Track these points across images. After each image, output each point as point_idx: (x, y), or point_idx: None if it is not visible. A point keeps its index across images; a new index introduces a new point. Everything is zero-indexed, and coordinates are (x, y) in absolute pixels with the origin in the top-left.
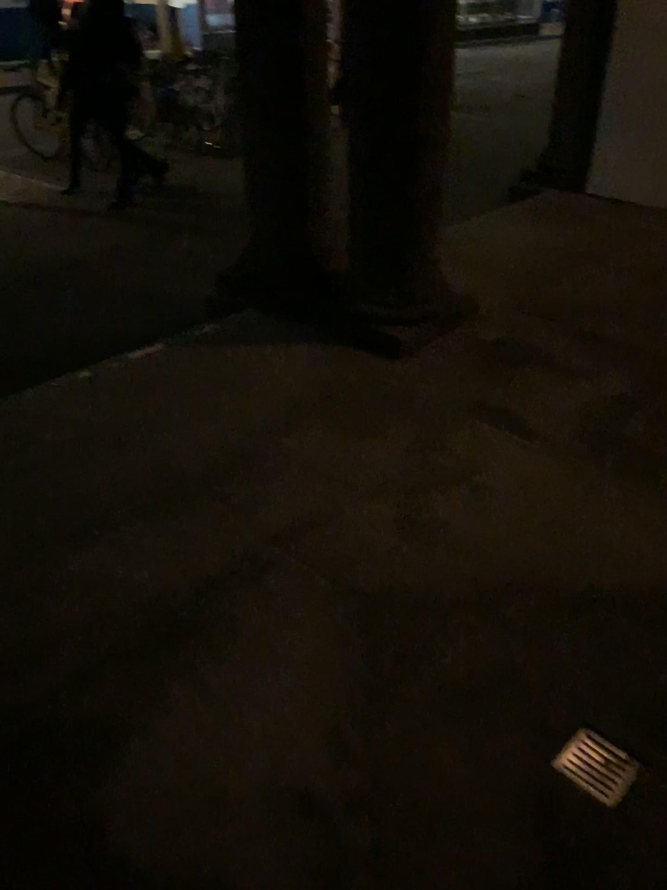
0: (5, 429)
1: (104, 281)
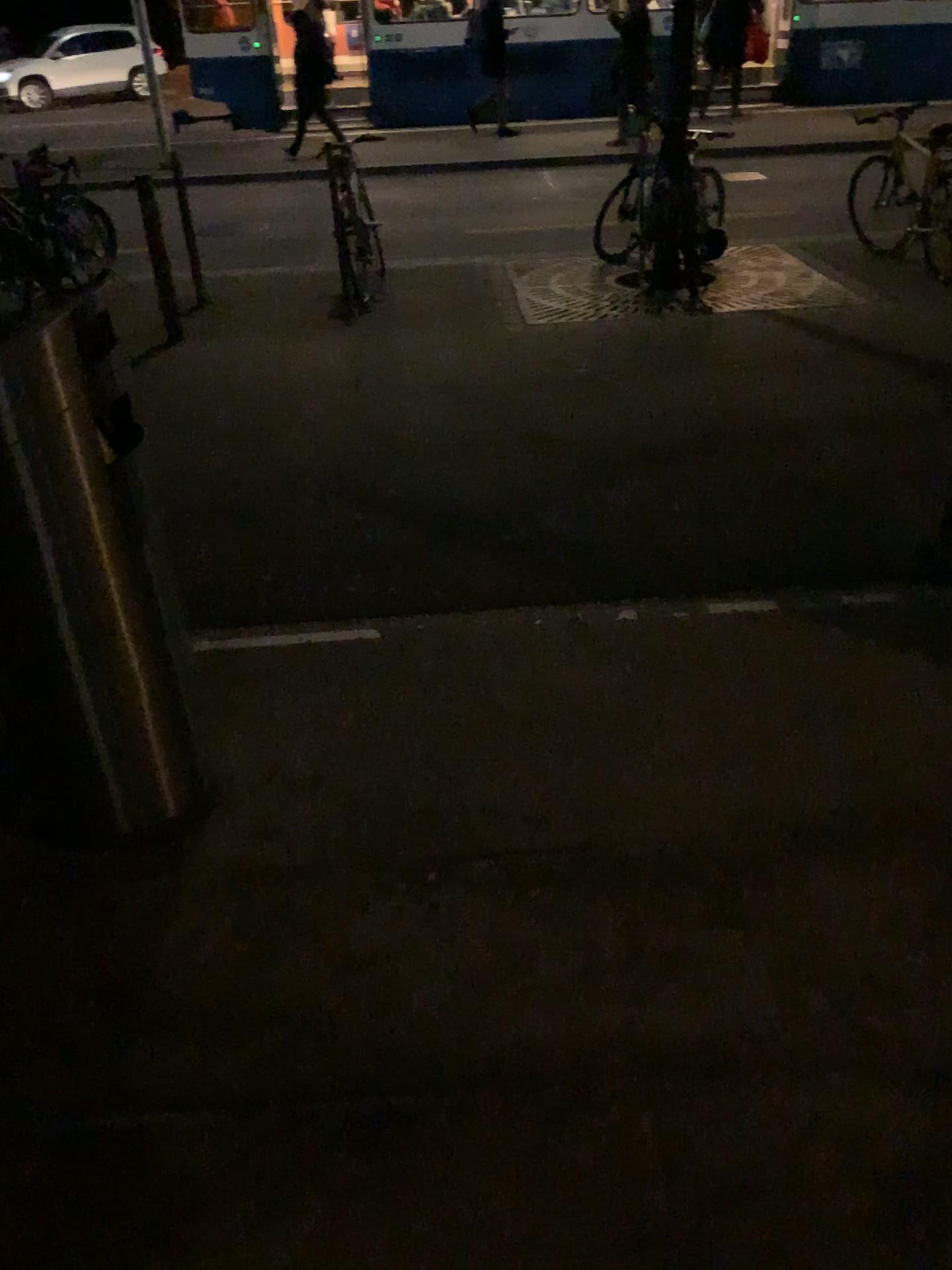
0: (464, 653)
1: (799, 462)
